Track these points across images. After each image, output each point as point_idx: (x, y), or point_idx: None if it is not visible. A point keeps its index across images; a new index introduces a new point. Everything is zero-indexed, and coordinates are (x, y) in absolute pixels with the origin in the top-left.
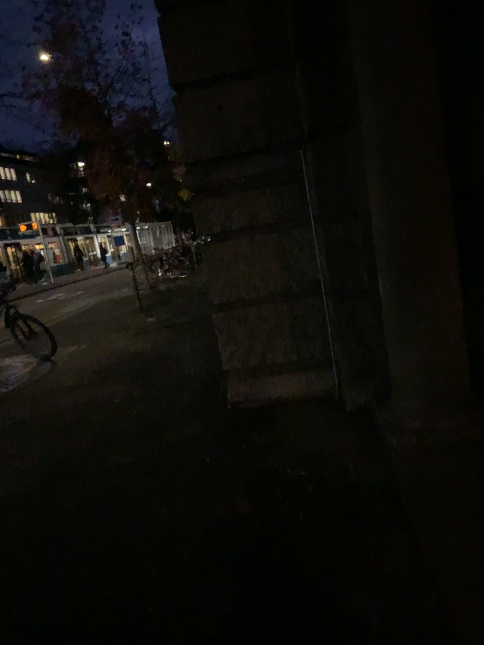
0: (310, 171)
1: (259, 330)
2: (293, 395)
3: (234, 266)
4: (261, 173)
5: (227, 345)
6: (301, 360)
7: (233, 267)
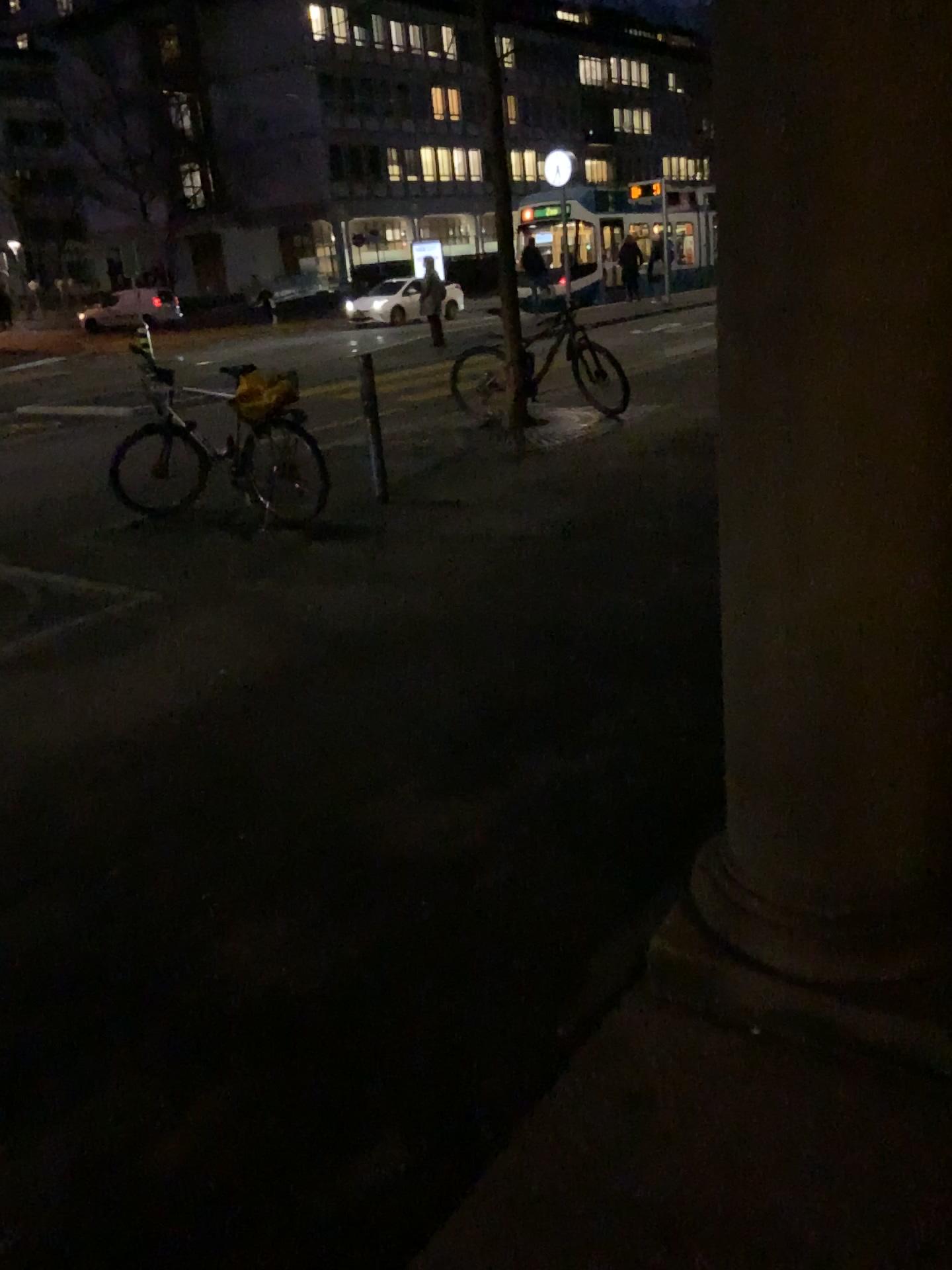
0: None
1: None
2: None
3: None
4: None
5: None
6: None
7: None
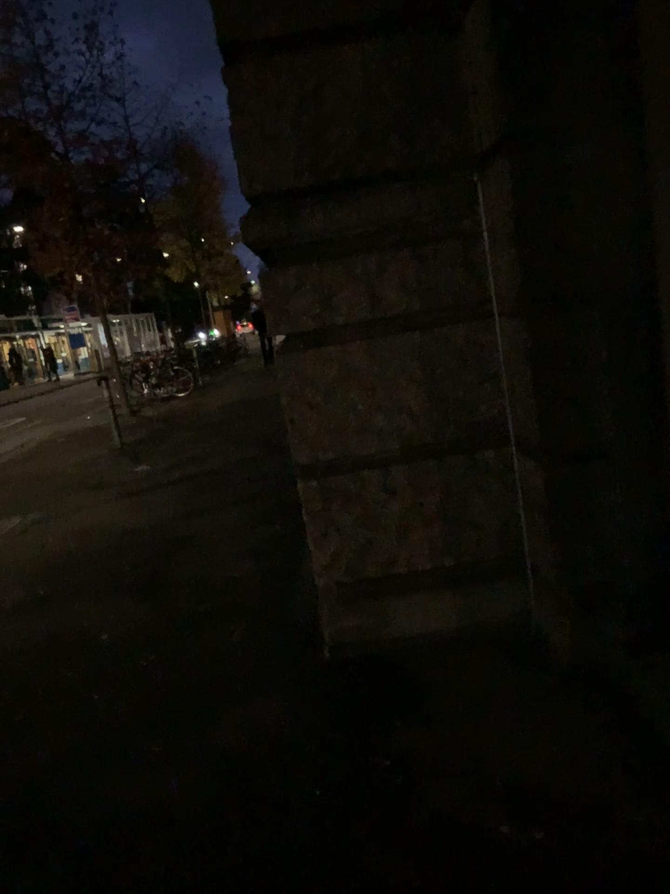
0: (503, 212)
1: (386, 511)
2: (447, 630)
3: (342, 392)
4: (396, 219)
5: (326, 541)
6: (462, 565)
7: (340, 394)
